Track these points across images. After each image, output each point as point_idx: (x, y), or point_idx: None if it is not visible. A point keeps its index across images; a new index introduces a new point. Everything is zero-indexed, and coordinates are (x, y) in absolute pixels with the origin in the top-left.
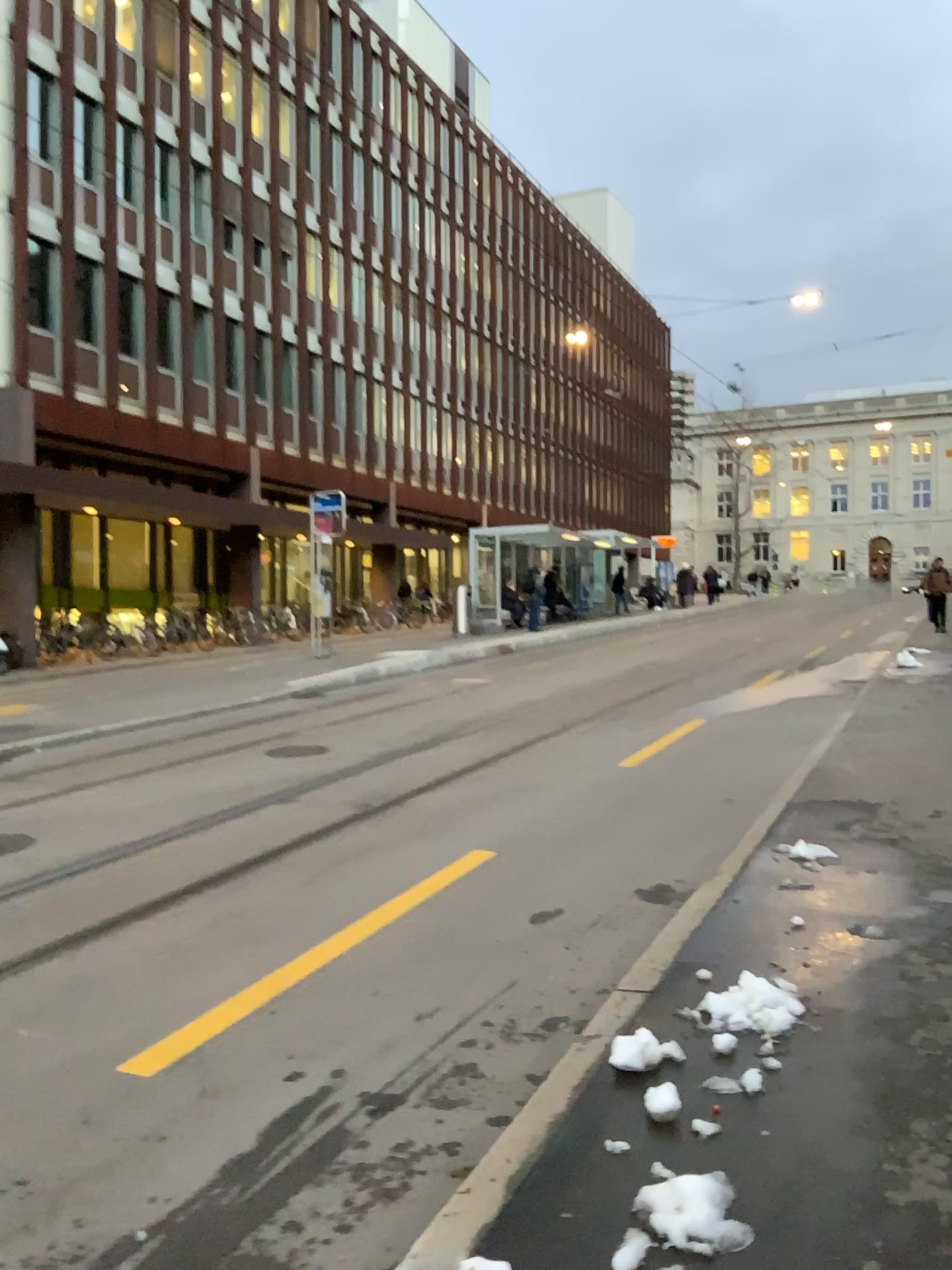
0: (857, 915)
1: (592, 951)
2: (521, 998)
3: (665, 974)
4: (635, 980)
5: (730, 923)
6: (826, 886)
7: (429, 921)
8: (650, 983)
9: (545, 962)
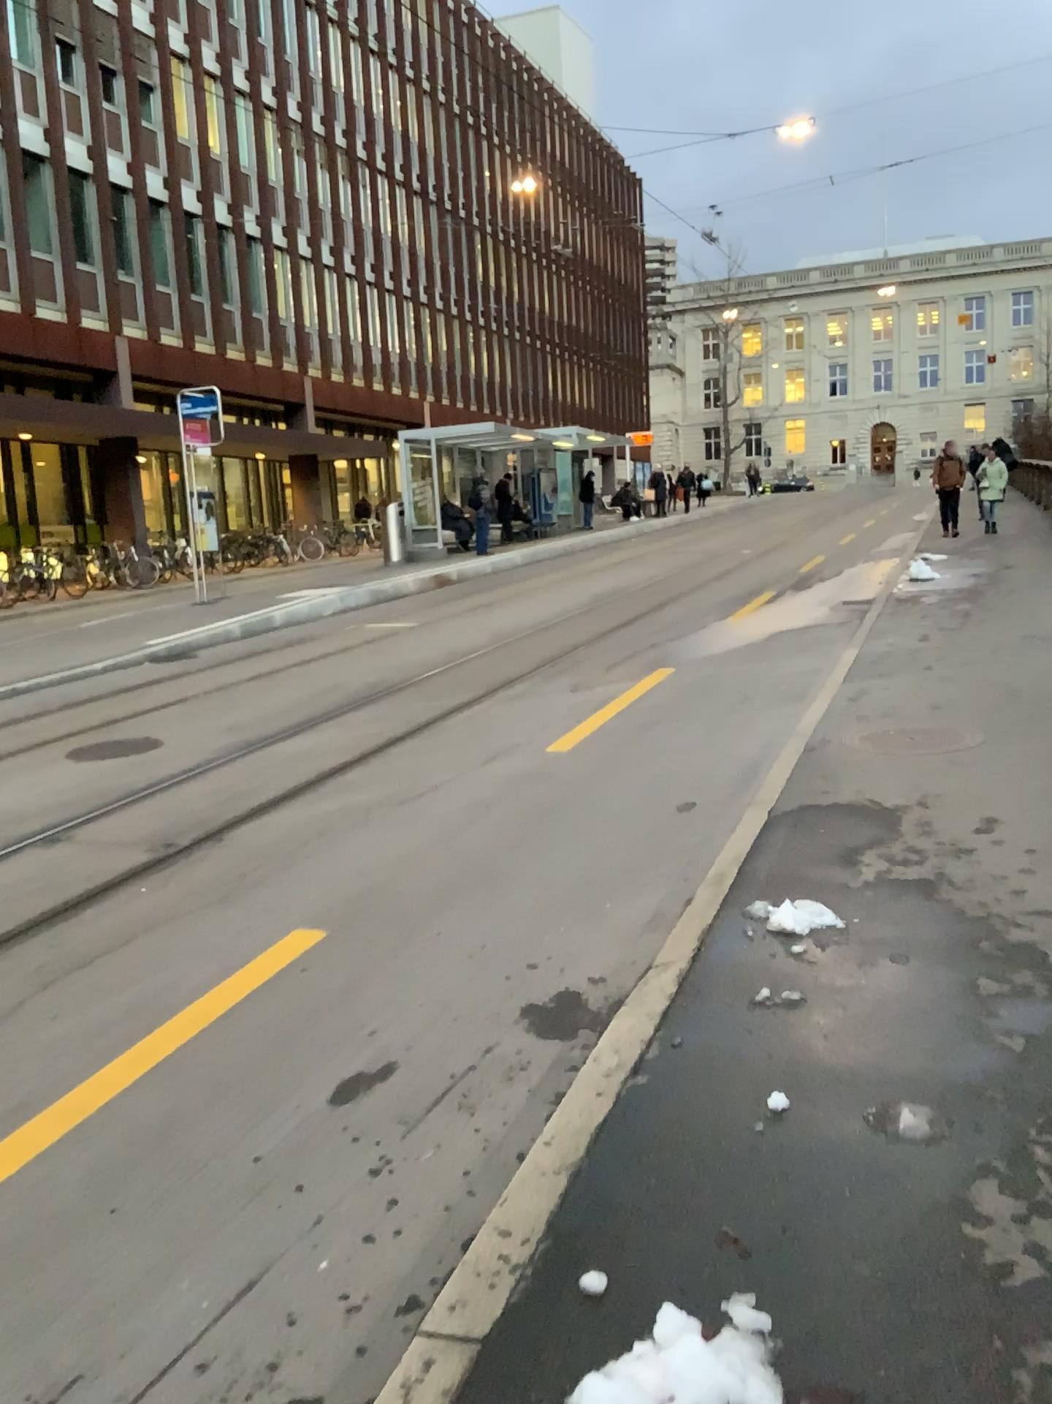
0: (879, 1086)
1: (413, 1181)
2: (244, 1339)
3: (516, 1282)
4: (458, 1298)
5: (657, 1113)
6: (824, 1008)
7: (150, 1115)
8: (482, 1317)
9: (321, 1215)
